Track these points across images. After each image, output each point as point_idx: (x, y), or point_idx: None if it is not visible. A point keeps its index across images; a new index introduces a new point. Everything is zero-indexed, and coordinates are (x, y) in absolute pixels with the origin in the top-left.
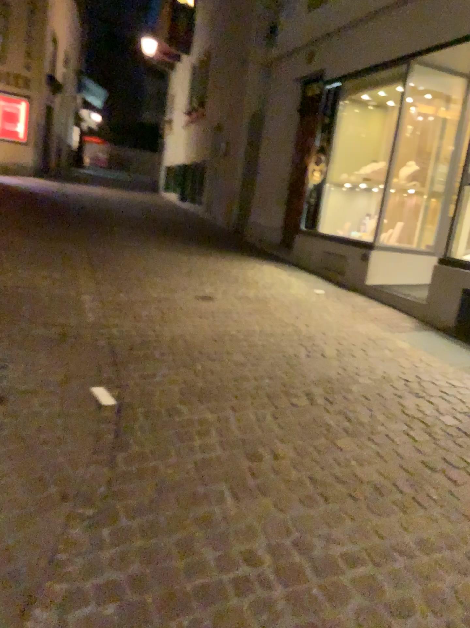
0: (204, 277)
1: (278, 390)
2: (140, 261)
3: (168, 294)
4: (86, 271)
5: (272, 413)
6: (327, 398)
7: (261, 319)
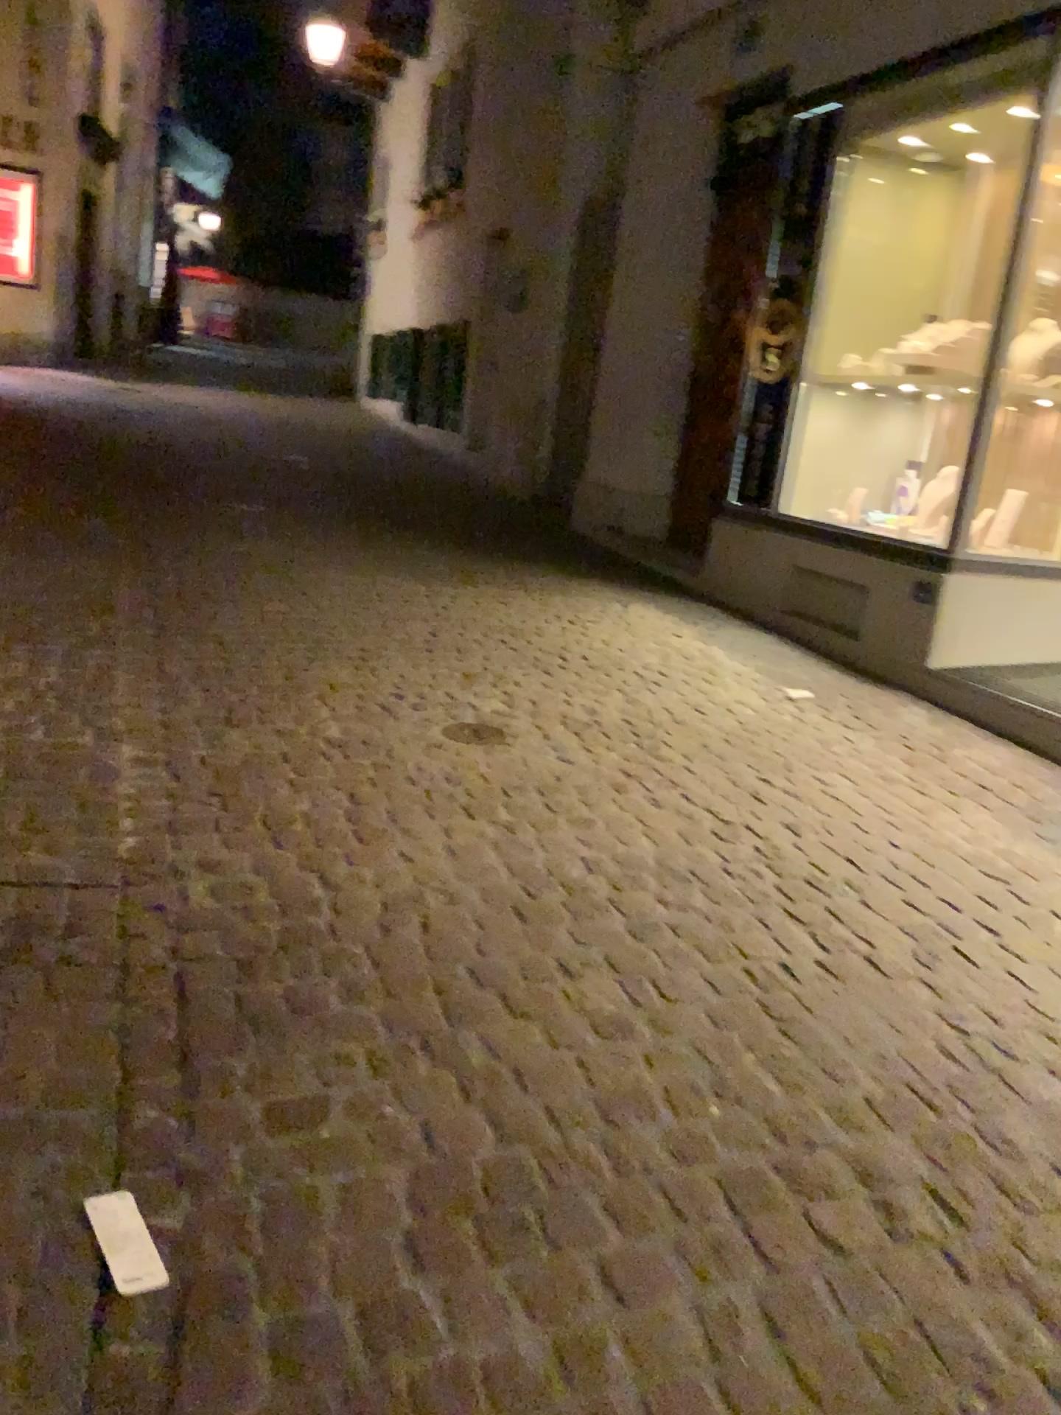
0: (478, 661)
1: (759, 1162)
2: (300, 615)
3: (374, 732)
4: (139, 658)
5: (757, 1301)
6: (935, 1196)
7: (657, 814)
